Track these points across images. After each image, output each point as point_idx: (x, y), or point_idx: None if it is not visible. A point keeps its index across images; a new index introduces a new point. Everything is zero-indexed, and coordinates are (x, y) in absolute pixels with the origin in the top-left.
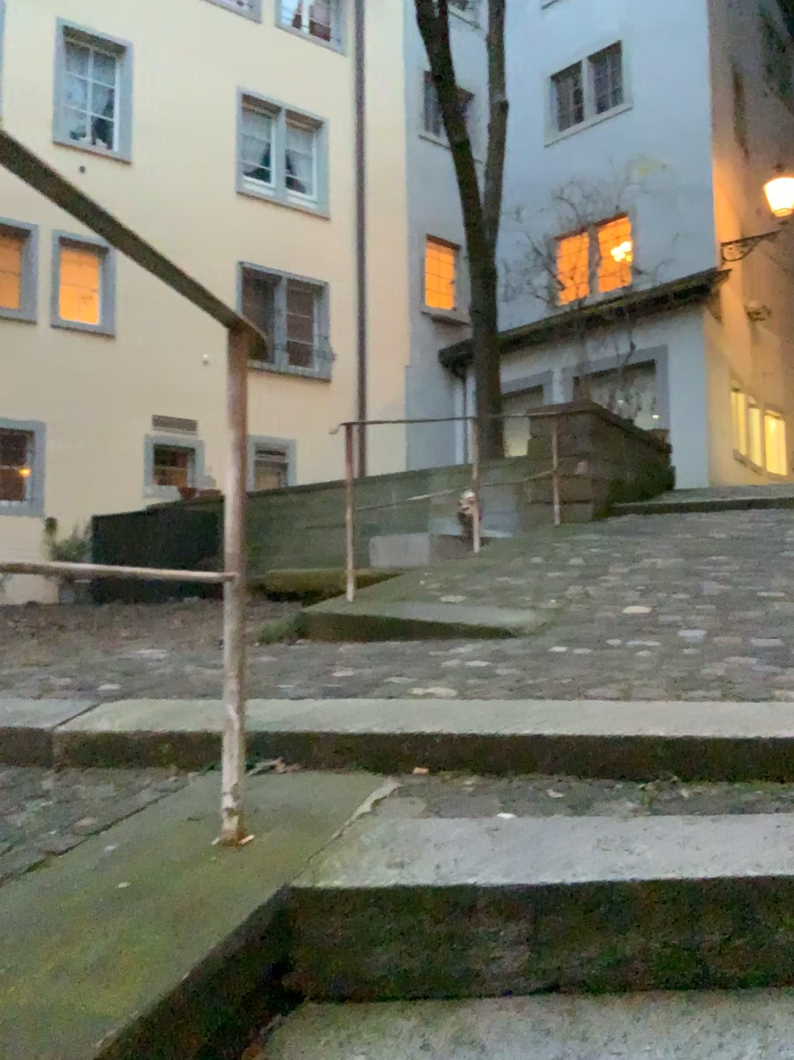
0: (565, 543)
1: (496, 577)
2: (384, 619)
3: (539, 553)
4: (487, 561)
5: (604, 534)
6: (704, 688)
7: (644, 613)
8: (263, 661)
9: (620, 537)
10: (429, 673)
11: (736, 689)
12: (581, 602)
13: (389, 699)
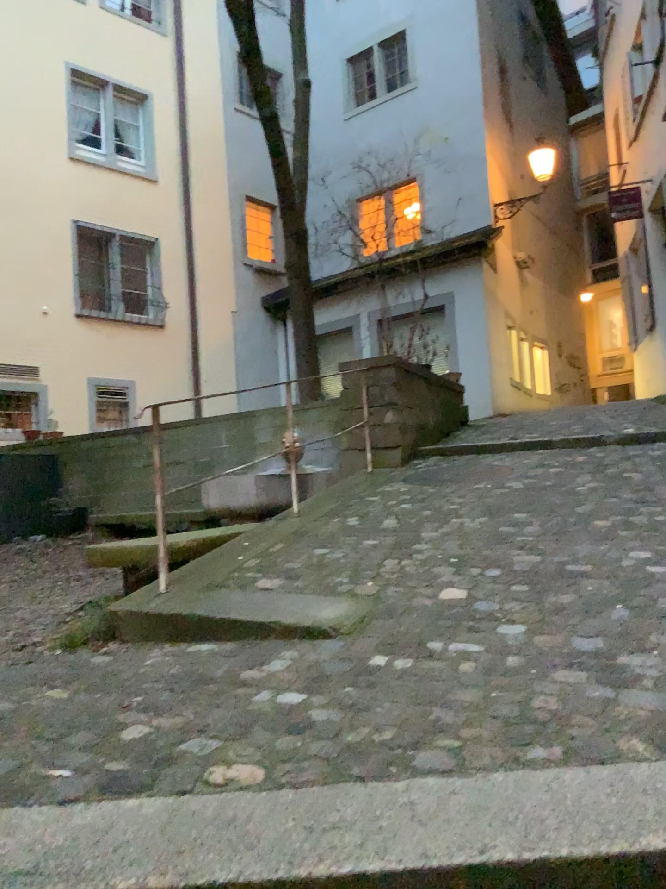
0: (377, 499)
1: (312, 549)
2: (195, 616)
3: (353, 513)
4: (304, 523)
5: (413, 487)
6: (544, 744)
7: (461, 604)
8: (53, 696)
9: (428, 489)
10: (234, 724)
11: (579, 743)
12: (398, 585)
13: (180, 793)
